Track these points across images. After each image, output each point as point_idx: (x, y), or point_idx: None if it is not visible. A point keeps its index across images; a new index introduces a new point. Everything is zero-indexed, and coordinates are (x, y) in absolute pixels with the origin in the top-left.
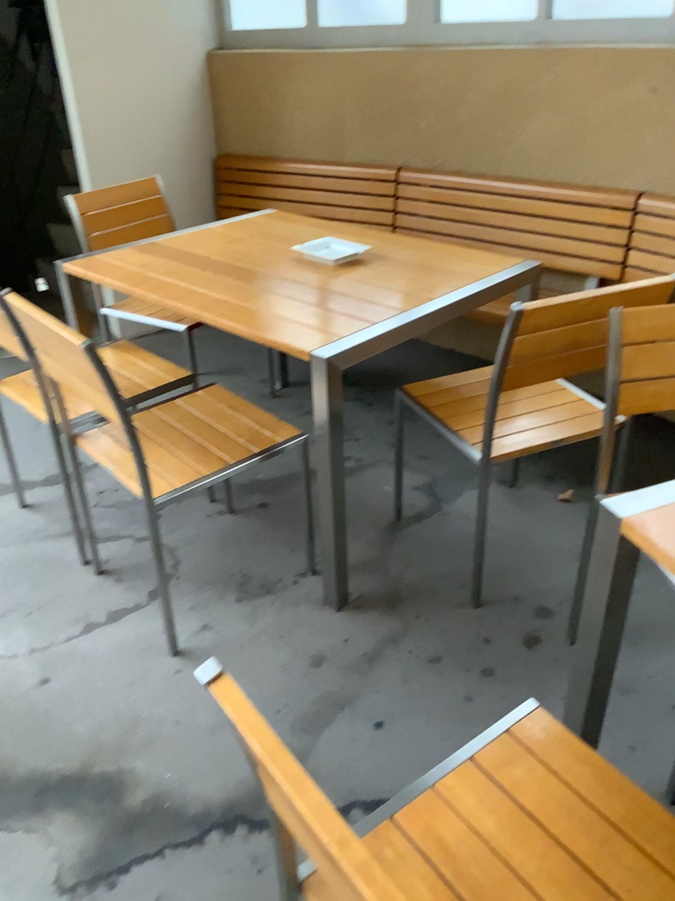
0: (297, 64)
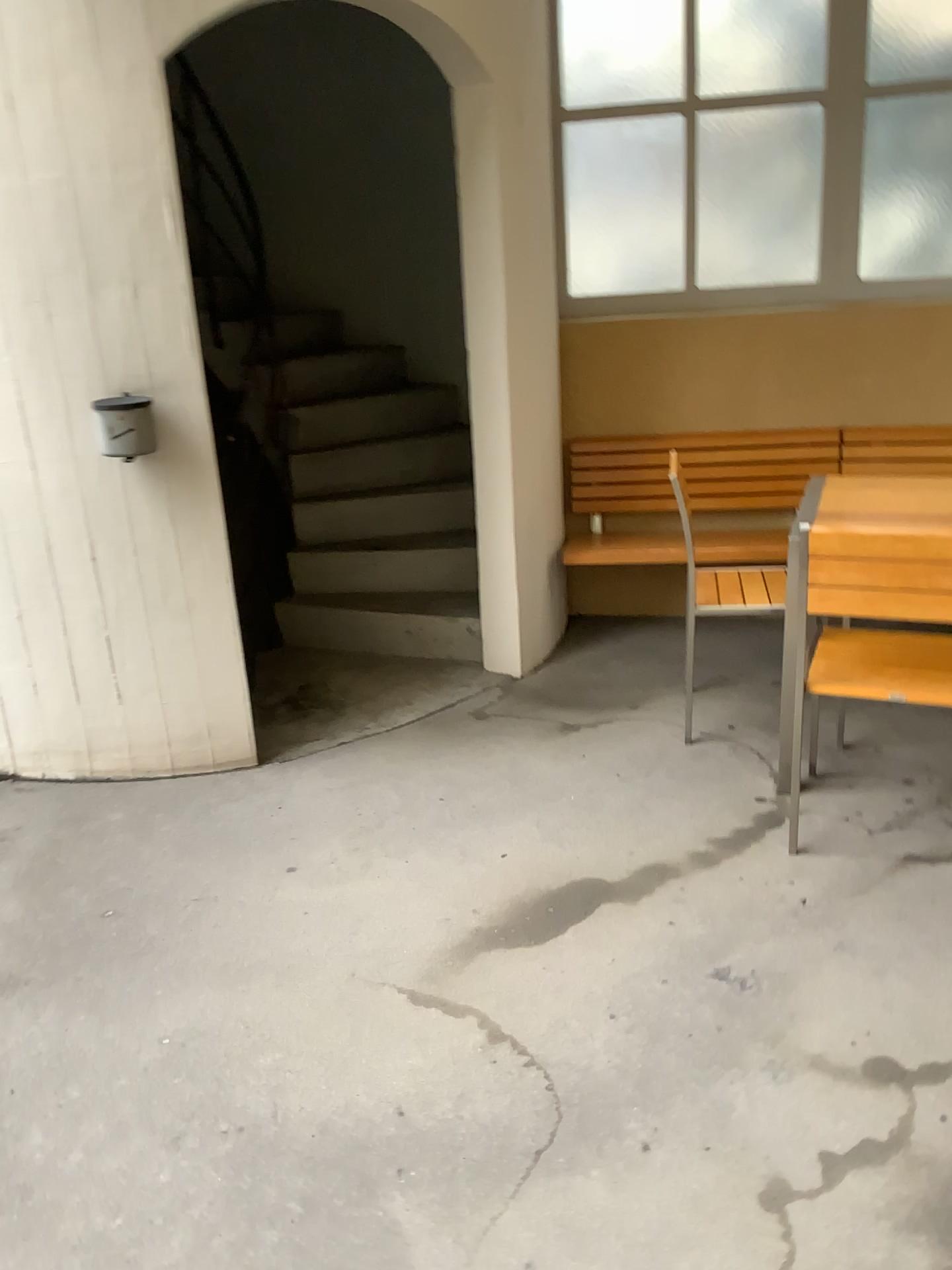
0: (694, 329)
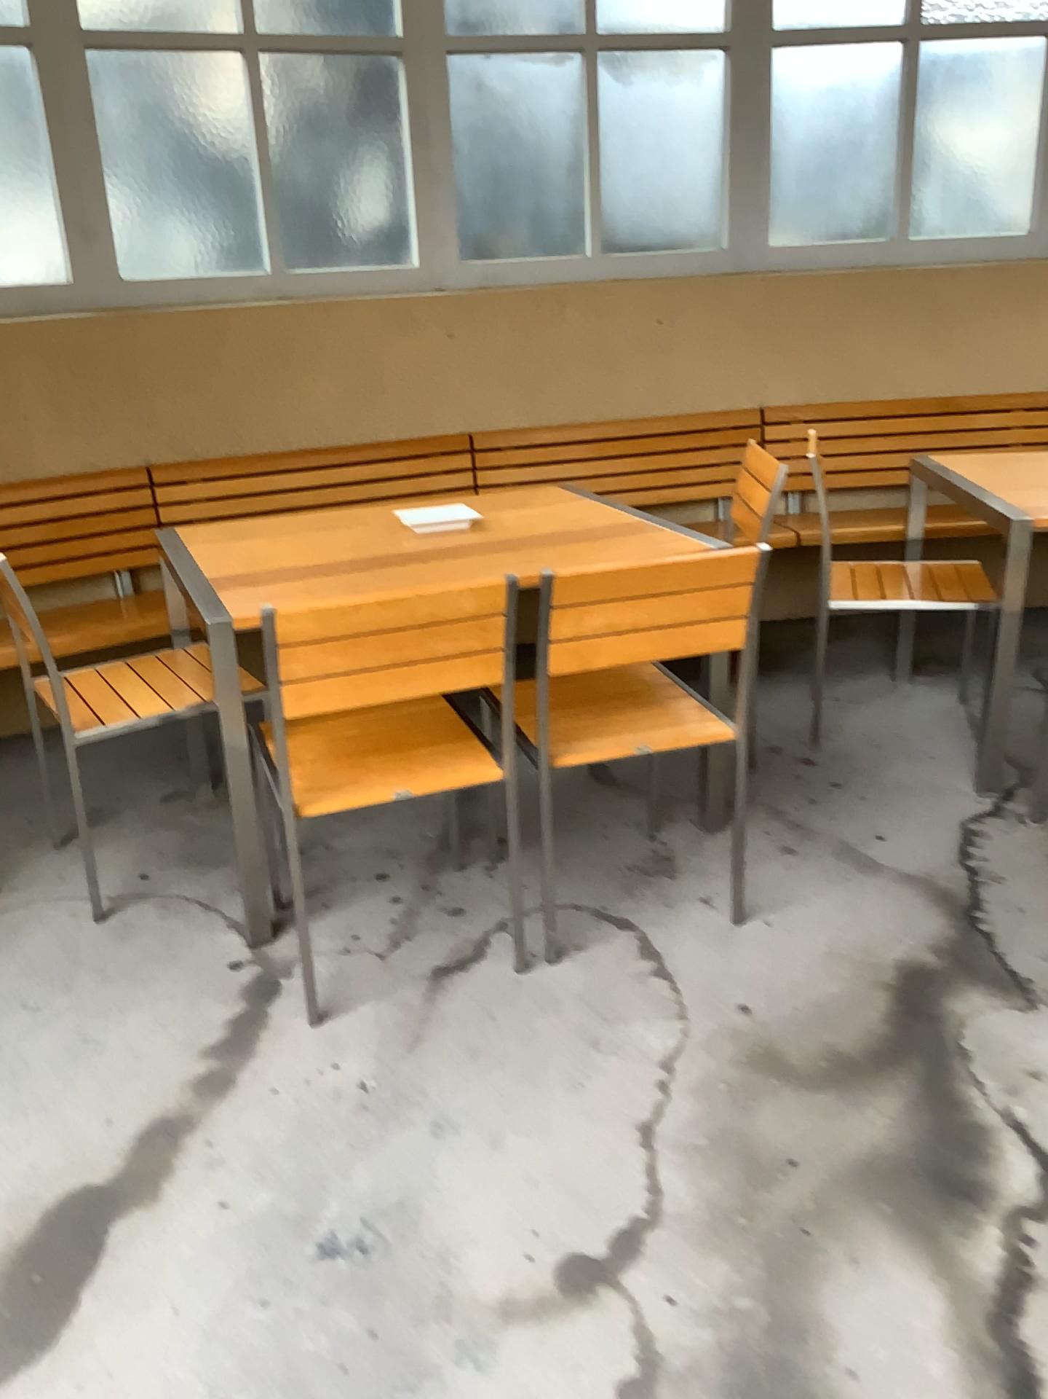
0: None
